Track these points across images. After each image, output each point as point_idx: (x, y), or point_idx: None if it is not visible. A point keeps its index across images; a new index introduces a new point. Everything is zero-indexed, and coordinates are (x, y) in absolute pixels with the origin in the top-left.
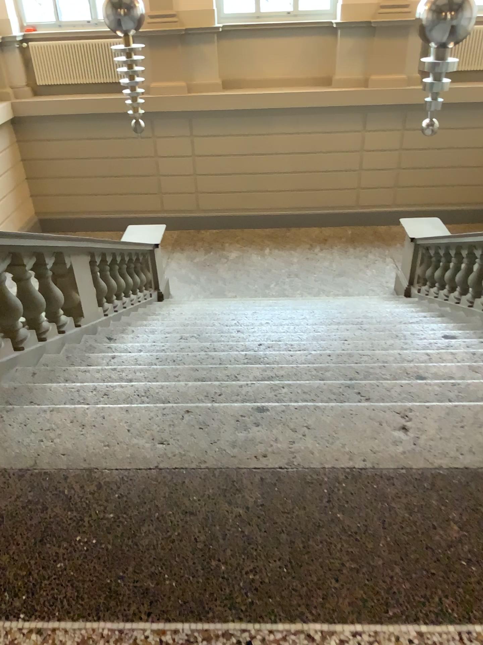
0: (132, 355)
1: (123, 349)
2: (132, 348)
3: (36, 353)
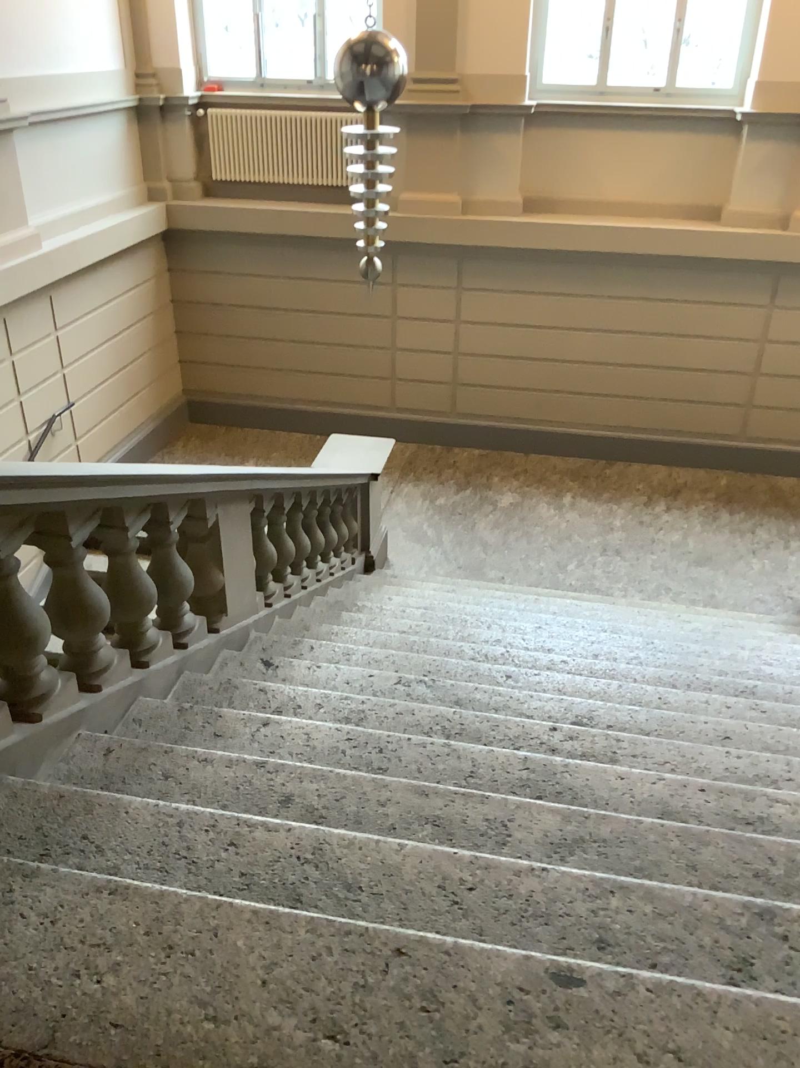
0: (303, 724)
1: (289, 704)
2: (306, 703)
3: (123, 699)
